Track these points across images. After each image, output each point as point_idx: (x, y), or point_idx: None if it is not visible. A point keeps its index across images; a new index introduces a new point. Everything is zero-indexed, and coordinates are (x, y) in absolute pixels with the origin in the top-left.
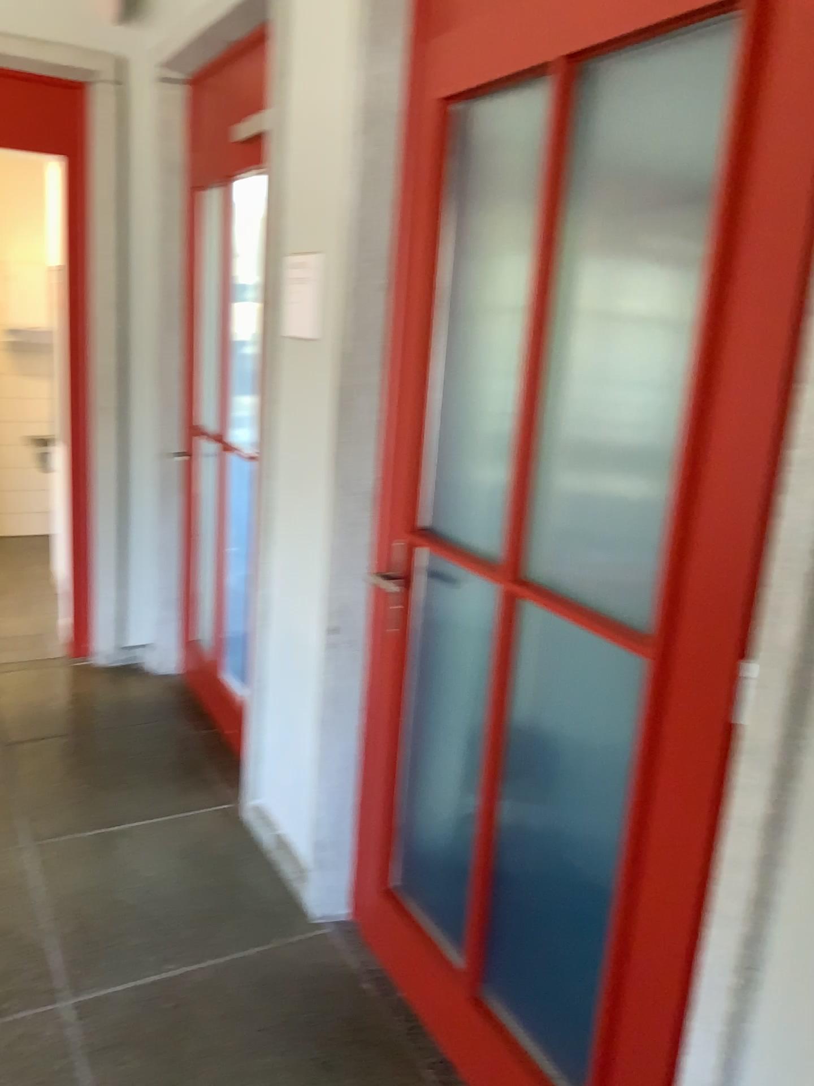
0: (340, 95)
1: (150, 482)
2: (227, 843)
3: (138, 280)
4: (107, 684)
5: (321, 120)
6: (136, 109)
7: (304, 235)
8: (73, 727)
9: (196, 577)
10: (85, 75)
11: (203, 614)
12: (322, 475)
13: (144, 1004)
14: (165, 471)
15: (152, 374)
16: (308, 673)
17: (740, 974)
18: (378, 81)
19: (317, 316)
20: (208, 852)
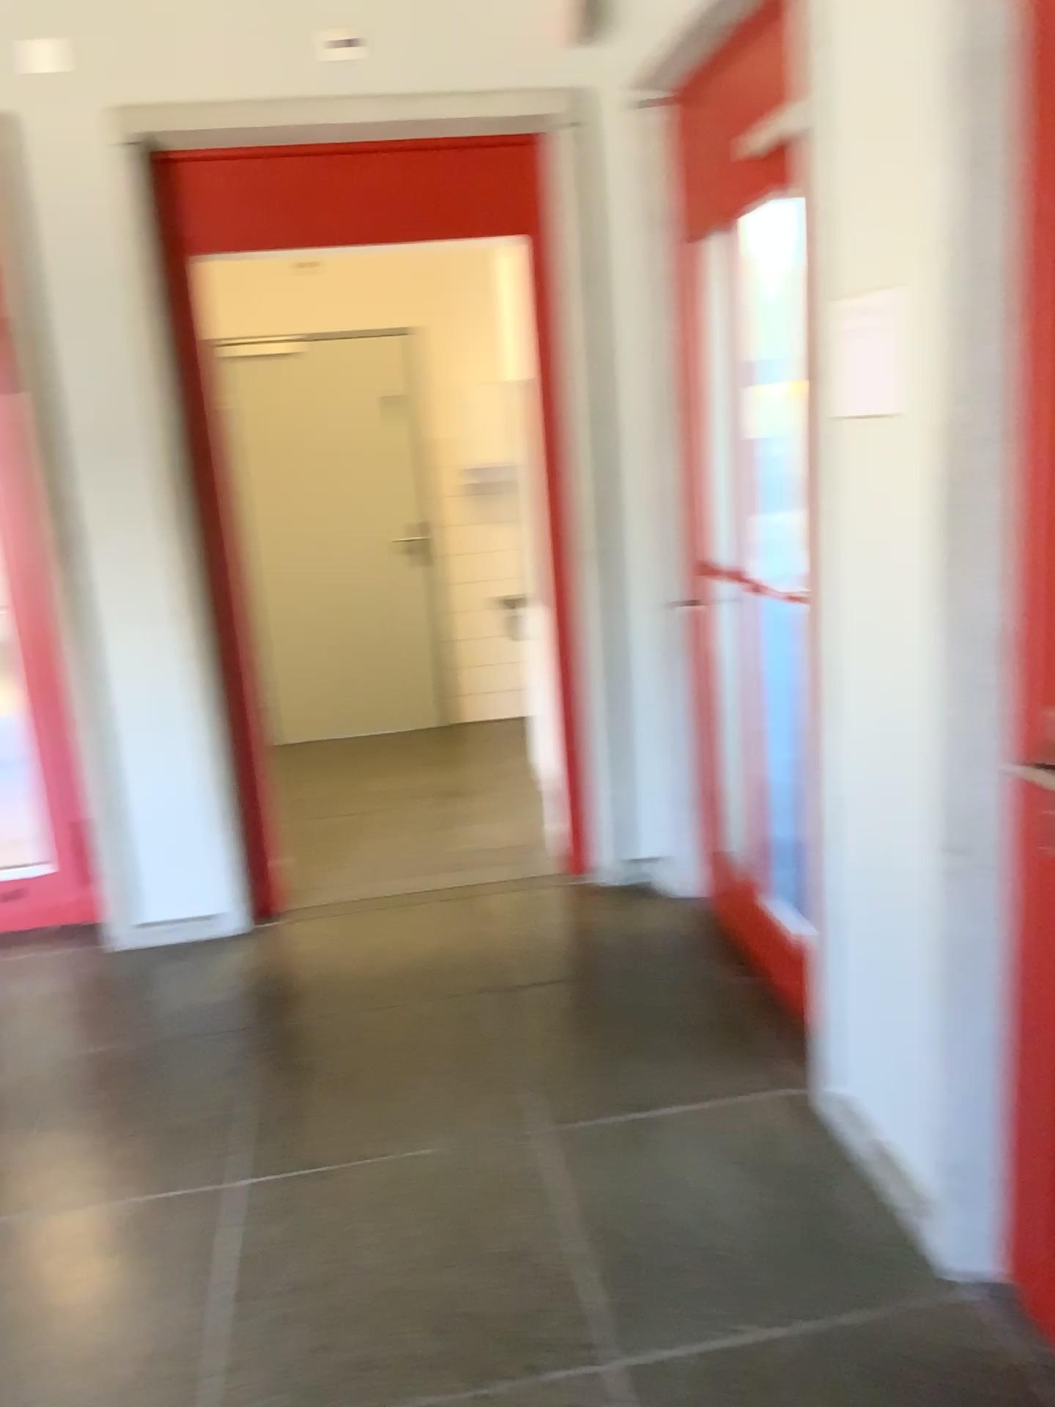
0: (915, 48)
1: (650, 643)
2: (806, 1144)
3: (617, 378)
4: (615, 911)
5: (884, 95)
6: (601, 155)
7: (866, 269)
8: (580, 970)
9: (721, 767)
10: (536, 127)
11: (733, 816)
12: (920, 614)
13: (723, 1378)
14: (668, 627)
15: (643, 501)
16: (914, 905)
17: None
18: (982, 8)
19: (897, 382)
20: (781, 1156)
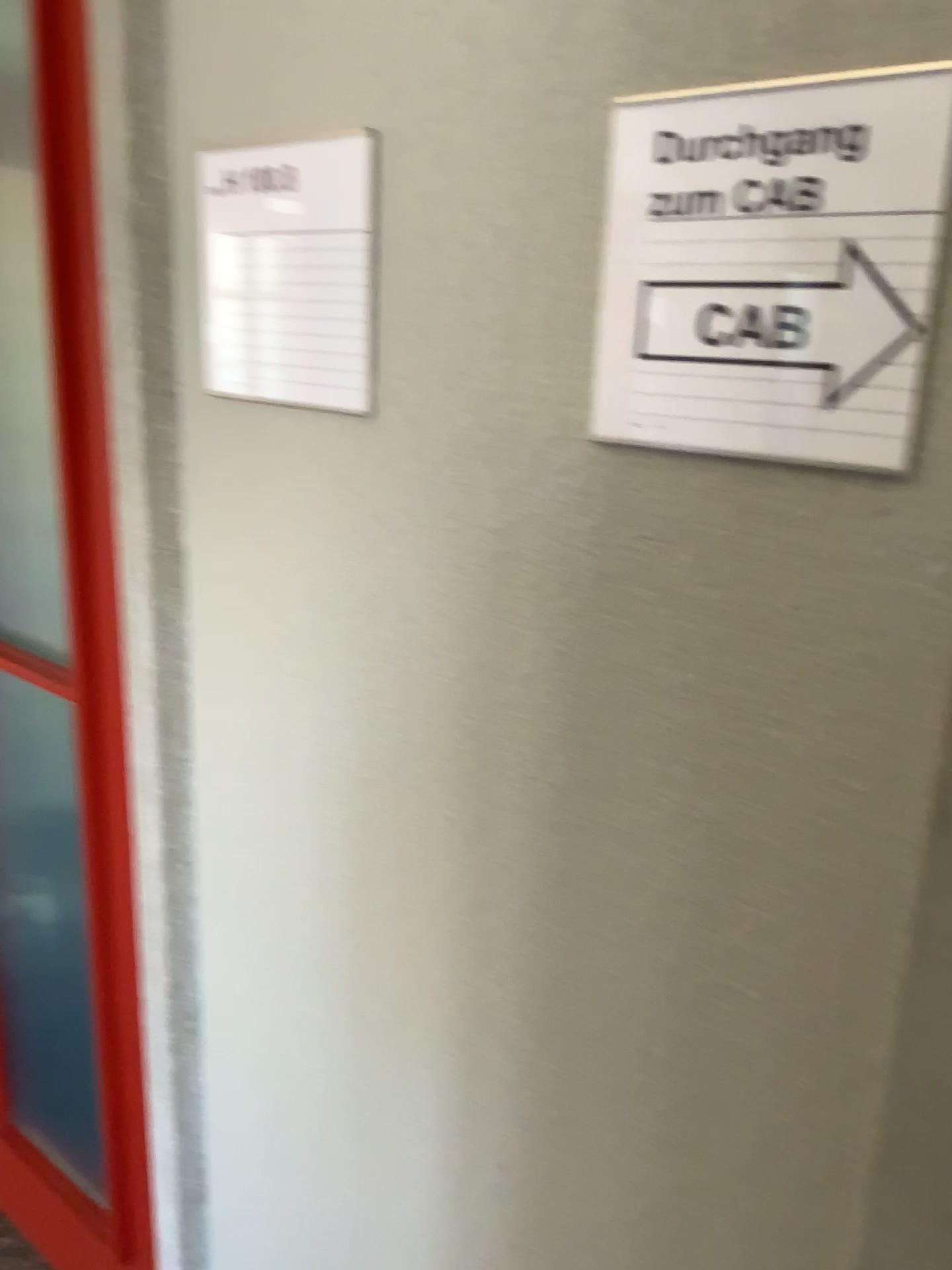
0: None
1: None
2: None
3: None
4: None
5: None
6: None
7: None
8: None
9: None
10: None
11: None
12: None
13: None
14: None
15: None
16: None
17: (179, 1022)
18: None
19: None
20: None
